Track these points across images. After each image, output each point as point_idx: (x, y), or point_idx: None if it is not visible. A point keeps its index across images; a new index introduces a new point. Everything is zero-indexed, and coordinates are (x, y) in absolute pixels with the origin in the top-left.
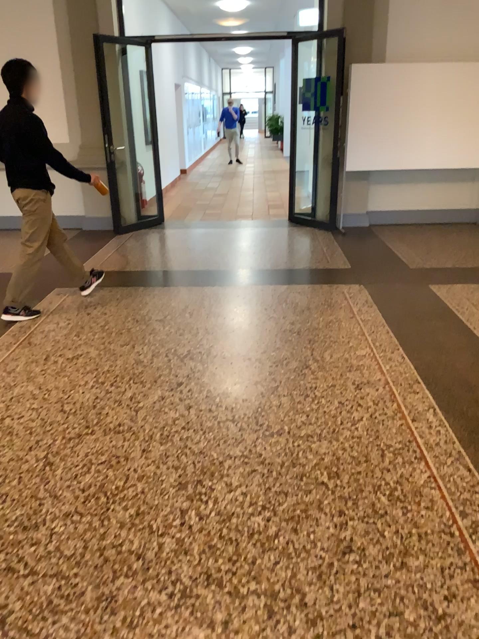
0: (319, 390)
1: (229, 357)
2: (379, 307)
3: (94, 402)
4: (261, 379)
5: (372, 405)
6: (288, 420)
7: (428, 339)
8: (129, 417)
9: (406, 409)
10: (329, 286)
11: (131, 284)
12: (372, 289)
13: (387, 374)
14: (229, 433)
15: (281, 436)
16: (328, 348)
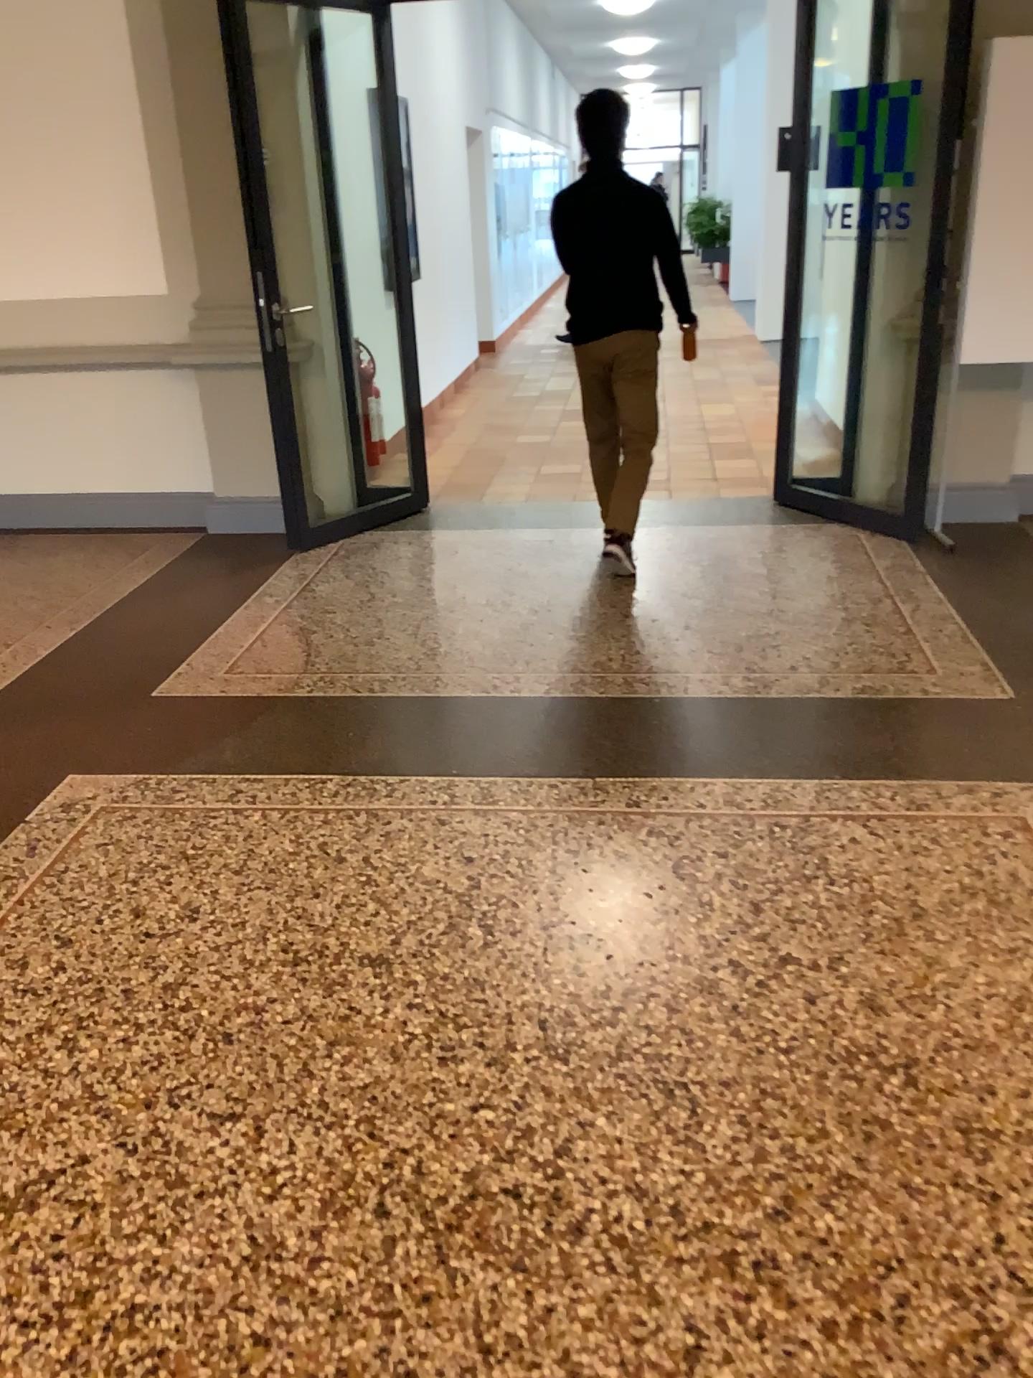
0: None
1: (639, 1245)
2: None
3: None
4: None
5: None
6: None
7: None
8: None
9: None
10: (968, 796)
11: (299, 769)
12: None
13: None
14: None
15: None
16: None
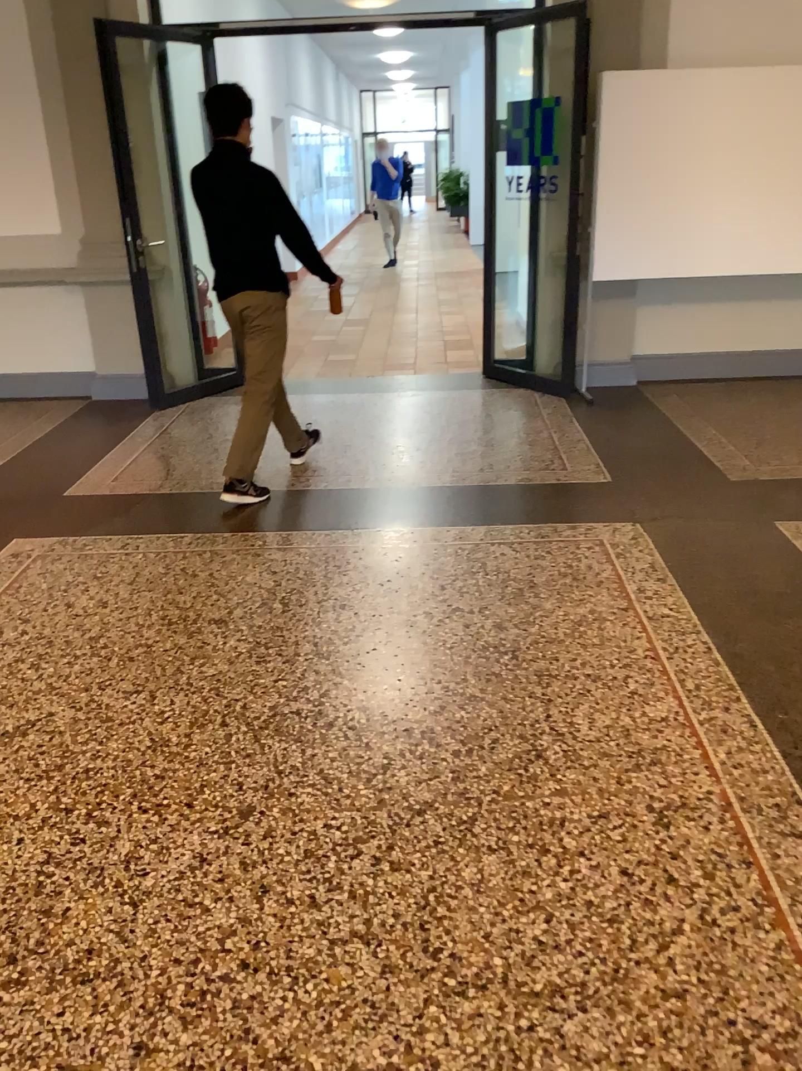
0: (568, 832)
1: (362, 728)
2: (681, 583)
3: (41, 875)
4: (434, 793)
5: (698, 881)
6: (499, 935)
7: (800, 671)
8: (116, 929)
9: (784, 897)
10: (572, 529)
11: (166, 530)
12: (661, 537)
13: (722, 776)
14: (355, 984)
15: (485, 993)
16: (582, 700)
